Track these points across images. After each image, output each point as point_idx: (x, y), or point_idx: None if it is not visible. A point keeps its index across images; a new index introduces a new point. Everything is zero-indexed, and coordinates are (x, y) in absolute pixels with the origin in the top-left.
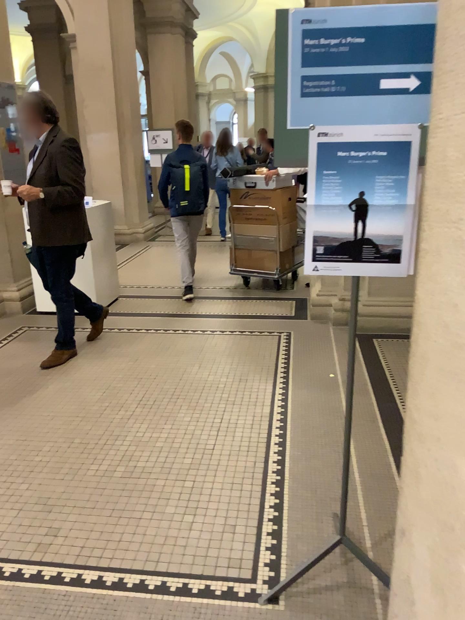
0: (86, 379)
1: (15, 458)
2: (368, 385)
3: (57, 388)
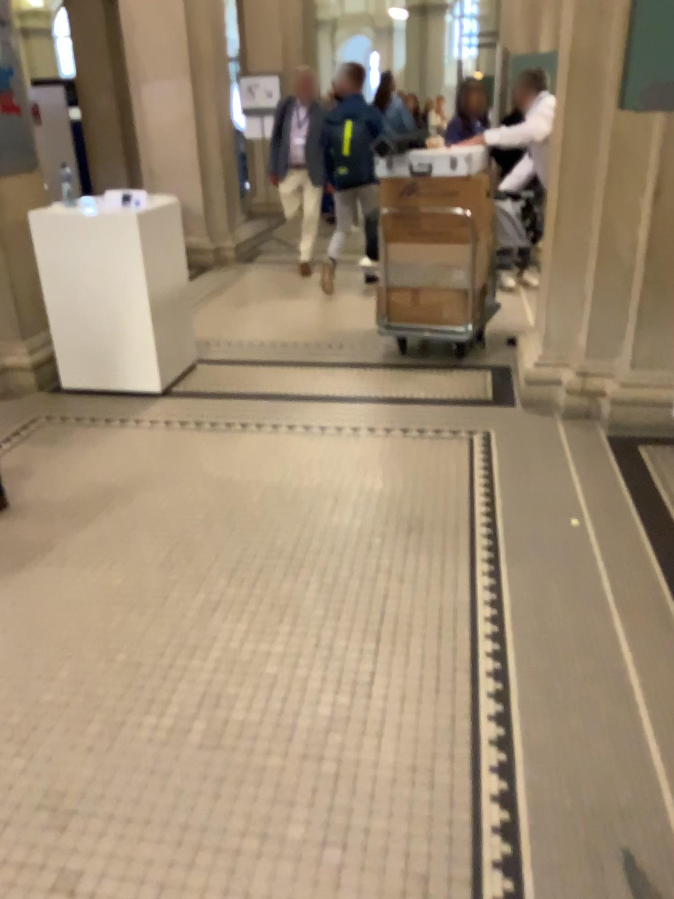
0: (137, 521)
1: (1, 695)
2: (646, 543)
3: (85, 539)
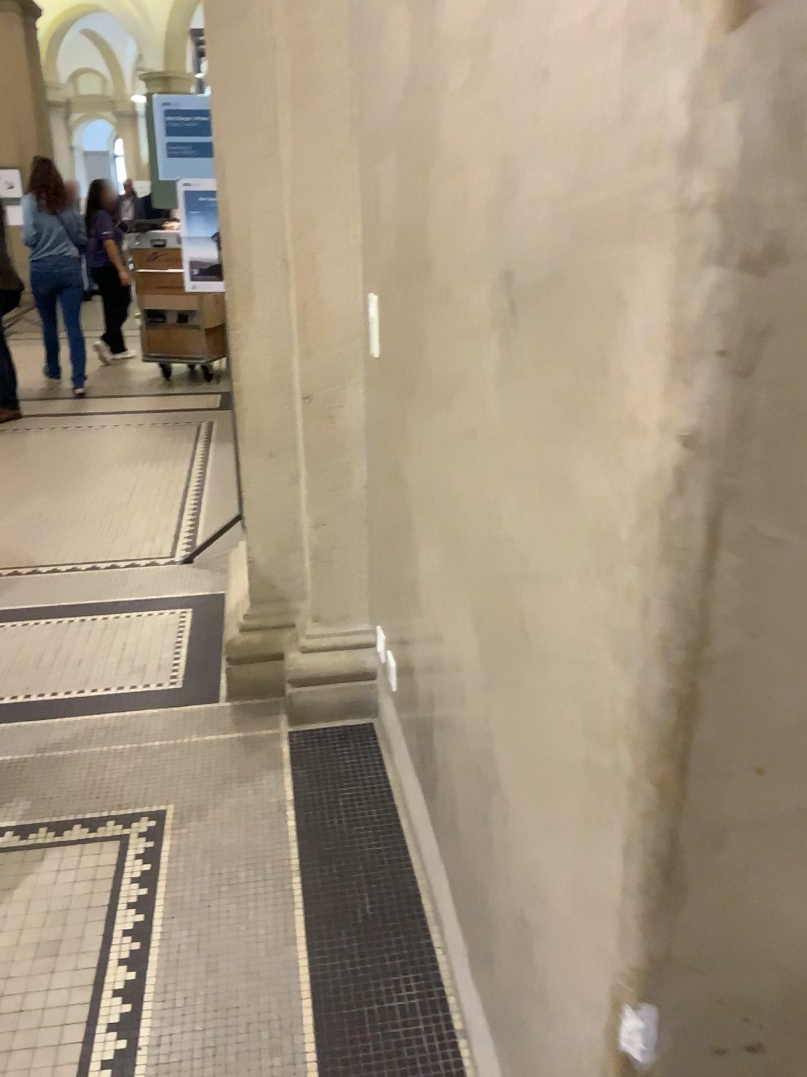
0: None
1: None
2: None
3: None
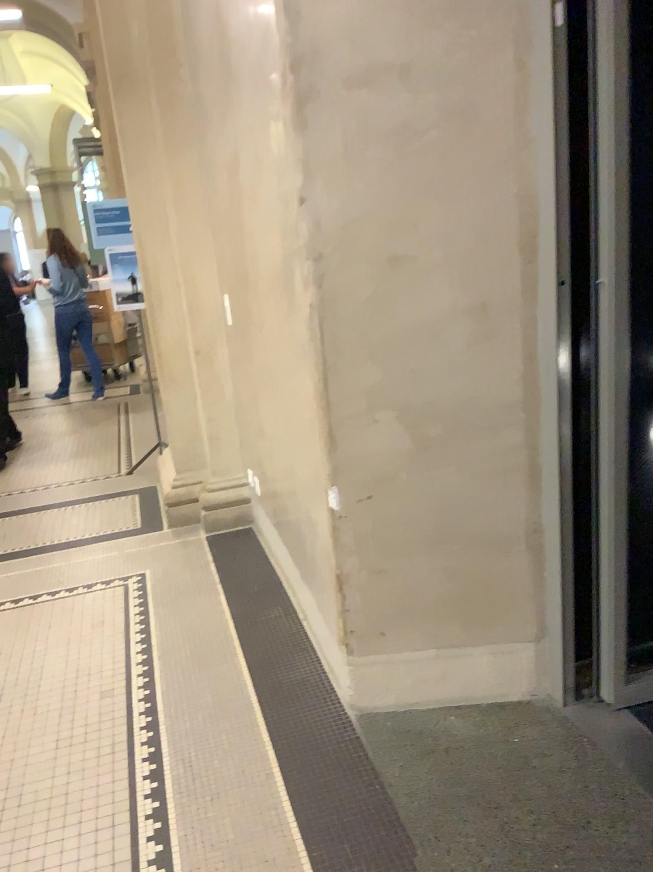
0: None
1: None
2: None
3: None
